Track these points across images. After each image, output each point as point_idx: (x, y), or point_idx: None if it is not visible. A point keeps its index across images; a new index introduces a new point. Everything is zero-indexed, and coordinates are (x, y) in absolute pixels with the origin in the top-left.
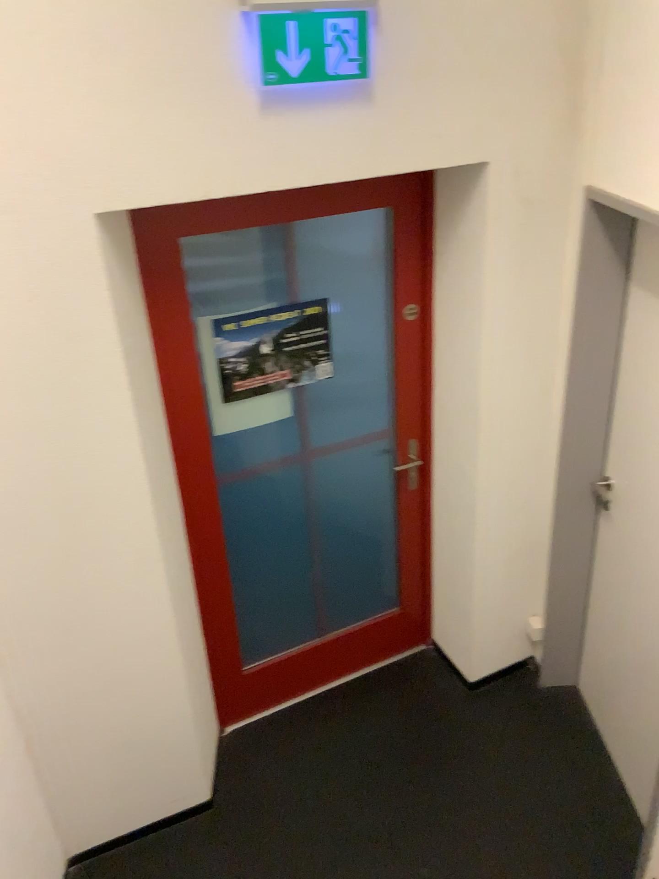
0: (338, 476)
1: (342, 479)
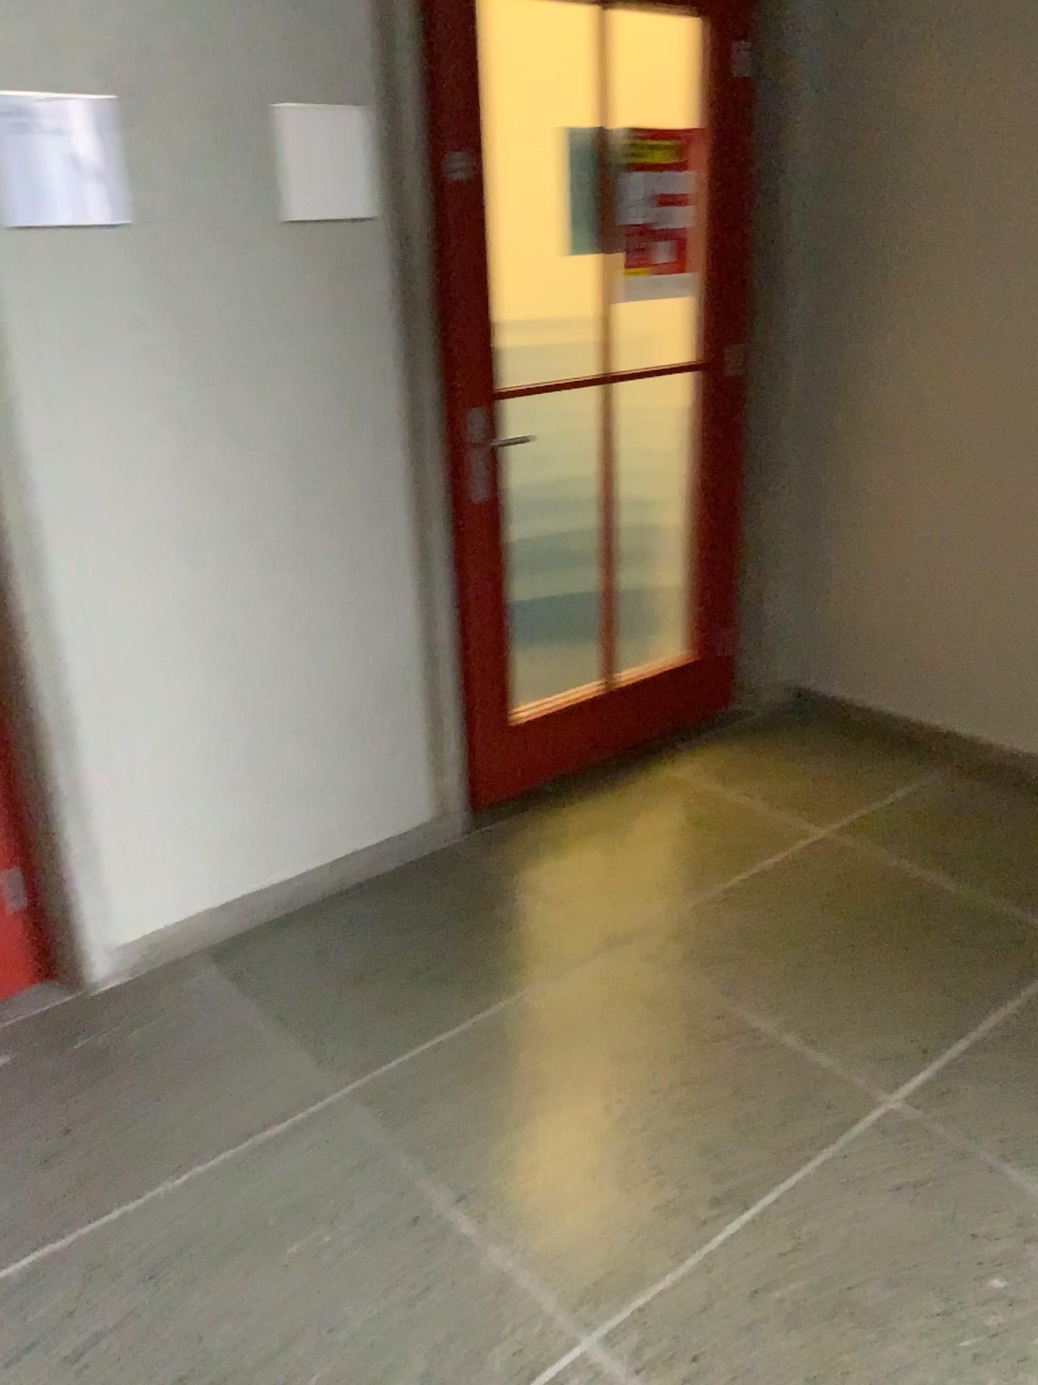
0: (574, 431)
1: (569, 437)
